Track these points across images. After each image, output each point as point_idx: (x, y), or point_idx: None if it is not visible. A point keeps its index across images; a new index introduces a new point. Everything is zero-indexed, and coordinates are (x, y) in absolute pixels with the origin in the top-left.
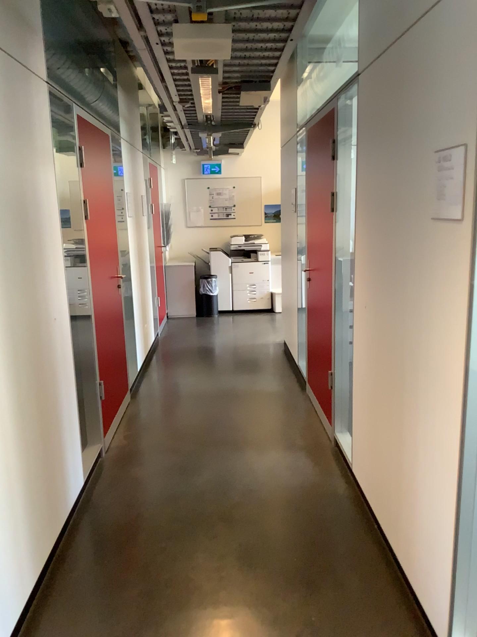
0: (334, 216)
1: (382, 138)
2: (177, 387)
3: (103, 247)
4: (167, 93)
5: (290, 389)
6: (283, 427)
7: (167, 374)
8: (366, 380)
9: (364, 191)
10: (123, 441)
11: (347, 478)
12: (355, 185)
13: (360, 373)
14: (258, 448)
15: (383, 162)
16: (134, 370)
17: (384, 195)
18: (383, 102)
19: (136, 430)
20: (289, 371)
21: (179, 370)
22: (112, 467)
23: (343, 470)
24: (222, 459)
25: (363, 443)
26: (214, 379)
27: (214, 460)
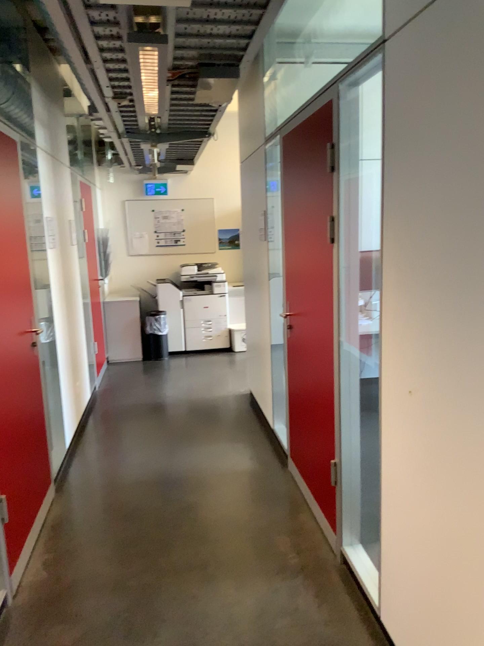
0: (332, 248)
1: (447, 128)
2: (120, 469)
3: (5, 297)
4: (95, 81)
5: (266, 465)
6: (266, 531)
7: (107, 449)
8: (410, 502)
9: (401, 214)
10: (41, 572)
11: (373, 629)
12: (381, 206)
13: (396, 487)
14: (237, 575)
15: (452, 166)
16: (61, 449)
17: (455, 221)
18: (452, 68)
19: (61, 551)
20: (262, 437)
21: (122, 442)
22: (21, 628)
23: (363, 612)
24: (187, 600)
25: (406, 596)
26: (168, 454)
27: (175, 604)
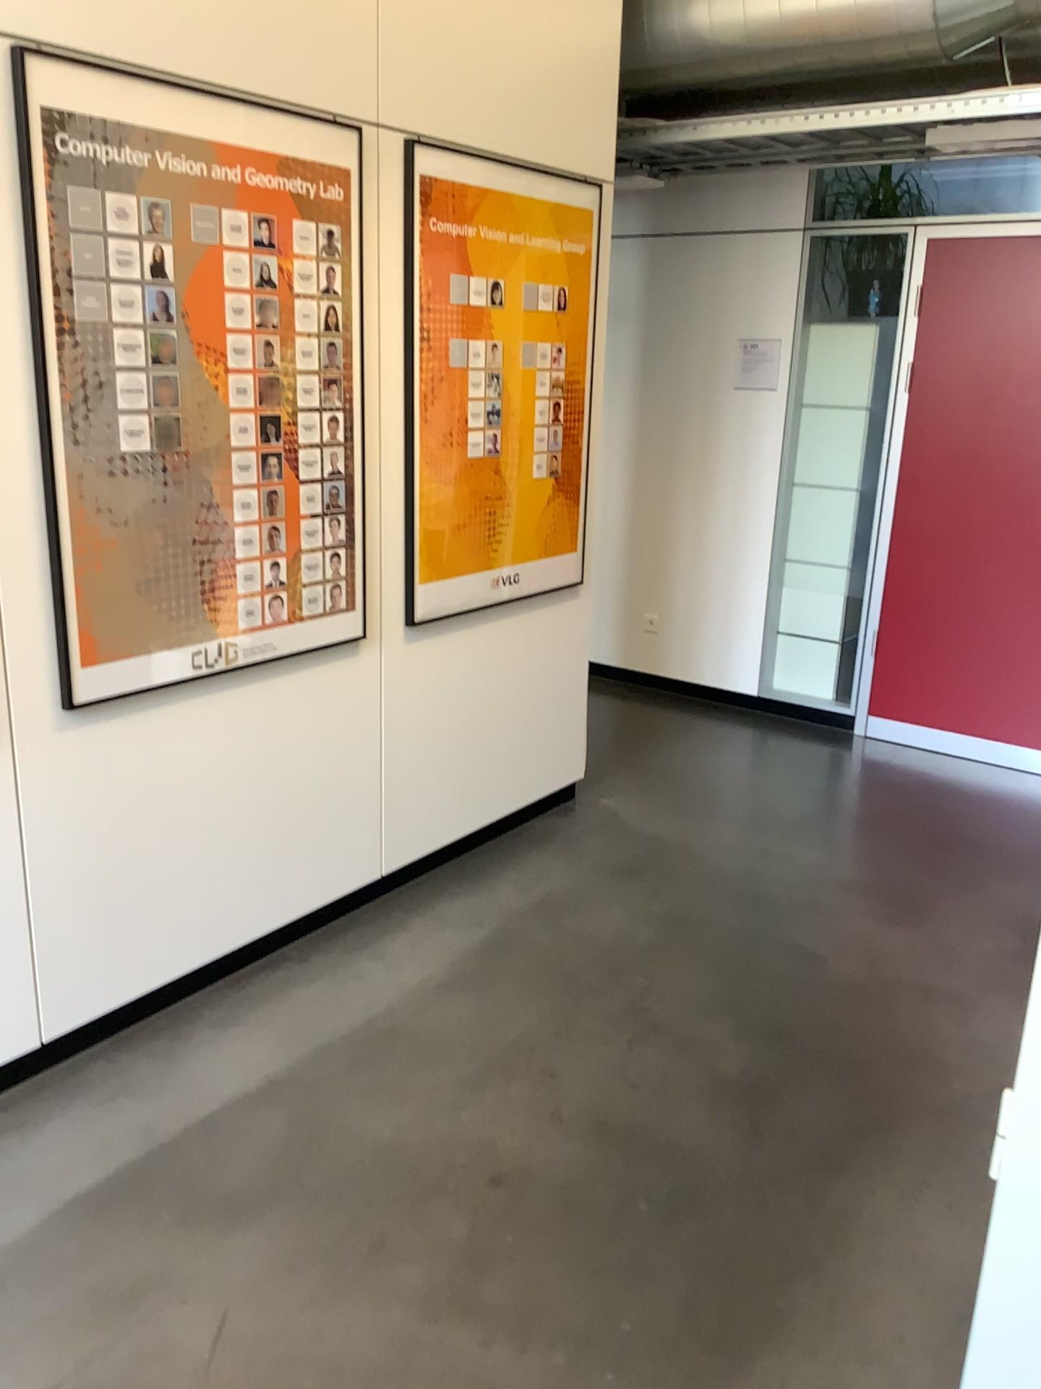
0: None
1: None
2: None
3: None
4: None
5: None
6: None
7: None
8: None
9: None
10: None
11: None
12: None
13: None
14: None
15: None
16: None
17: None
18: None
19: None
20: None
21: None
22: None
23: None
24: None
25: None
26: None
27: None
